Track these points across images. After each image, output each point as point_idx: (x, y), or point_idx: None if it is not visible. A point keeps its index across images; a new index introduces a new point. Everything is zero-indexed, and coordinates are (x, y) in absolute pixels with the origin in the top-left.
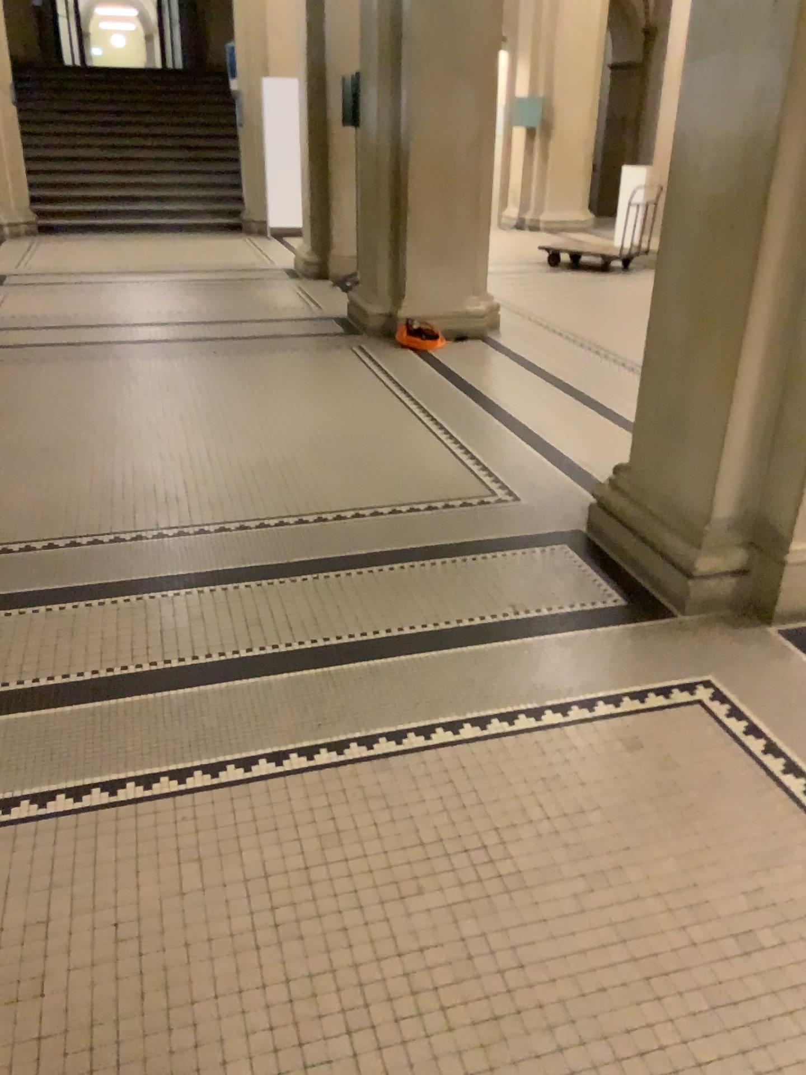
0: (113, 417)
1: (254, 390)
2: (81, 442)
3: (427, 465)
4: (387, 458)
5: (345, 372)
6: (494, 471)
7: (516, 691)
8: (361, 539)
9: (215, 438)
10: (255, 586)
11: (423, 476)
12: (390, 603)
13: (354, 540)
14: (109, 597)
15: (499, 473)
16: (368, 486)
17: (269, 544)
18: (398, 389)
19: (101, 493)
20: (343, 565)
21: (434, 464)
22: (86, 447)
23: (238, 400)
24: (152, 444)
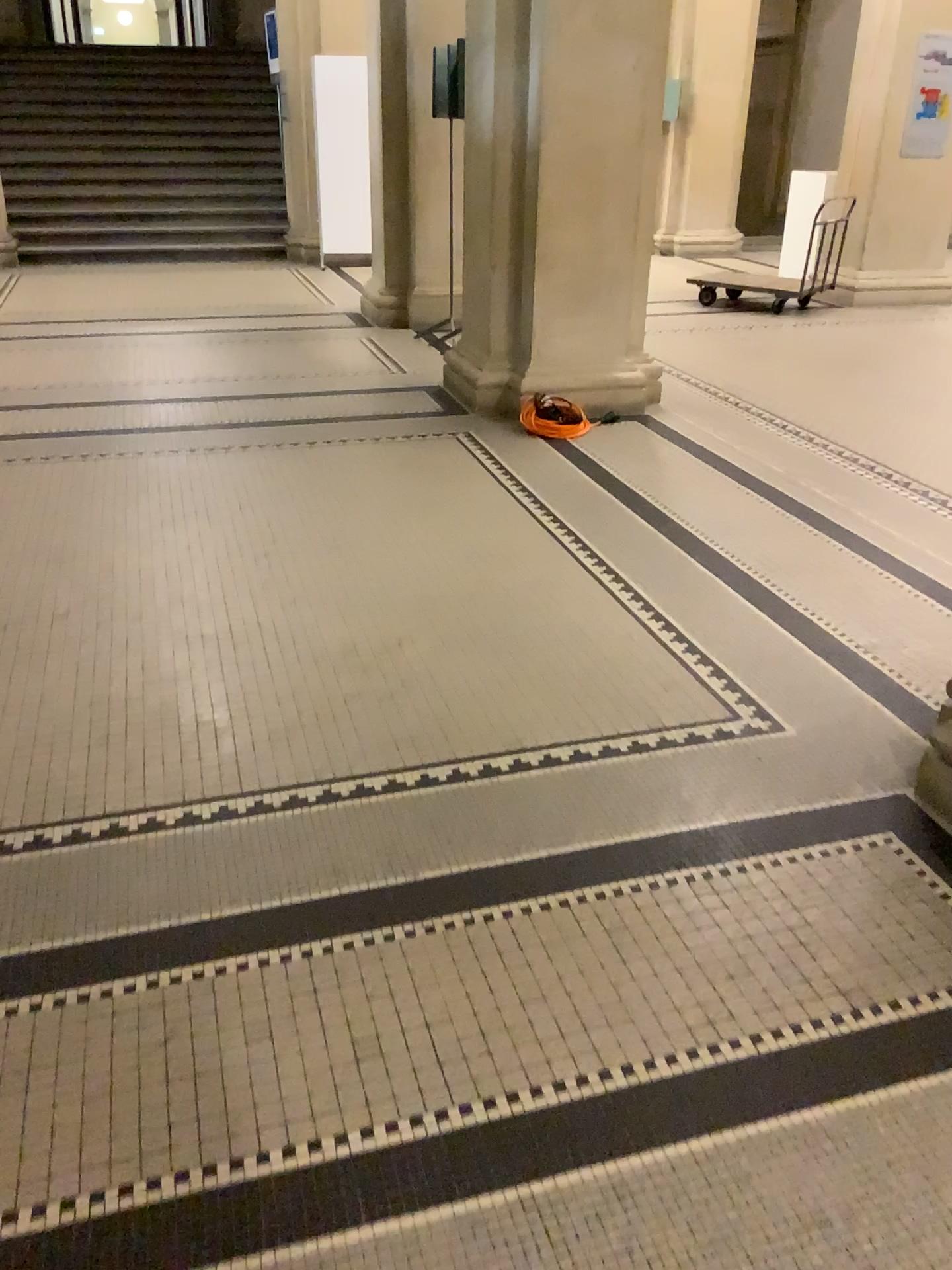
0: (112, 567)
1: (325, 514)
2: (60, 615)
3: (615, 656)
4: (549, 644)
5: (456, 480)
6: (728, 671)
7: (931, 1269)
8: (539, 830)
9: (272, 607)
10: (365, 951)
11: (615, 681)
12: (620, 996)
13: (526, 831)
14: (99, 987)
15: (735, 674)
16: (529, 703)
17: (381, 842)
18: (540, 509)
19: (90, 724)
20: (517, 893)
21: (626, 655)
22: (69, 625)
23: (303, 532)
24: (174, 619)
